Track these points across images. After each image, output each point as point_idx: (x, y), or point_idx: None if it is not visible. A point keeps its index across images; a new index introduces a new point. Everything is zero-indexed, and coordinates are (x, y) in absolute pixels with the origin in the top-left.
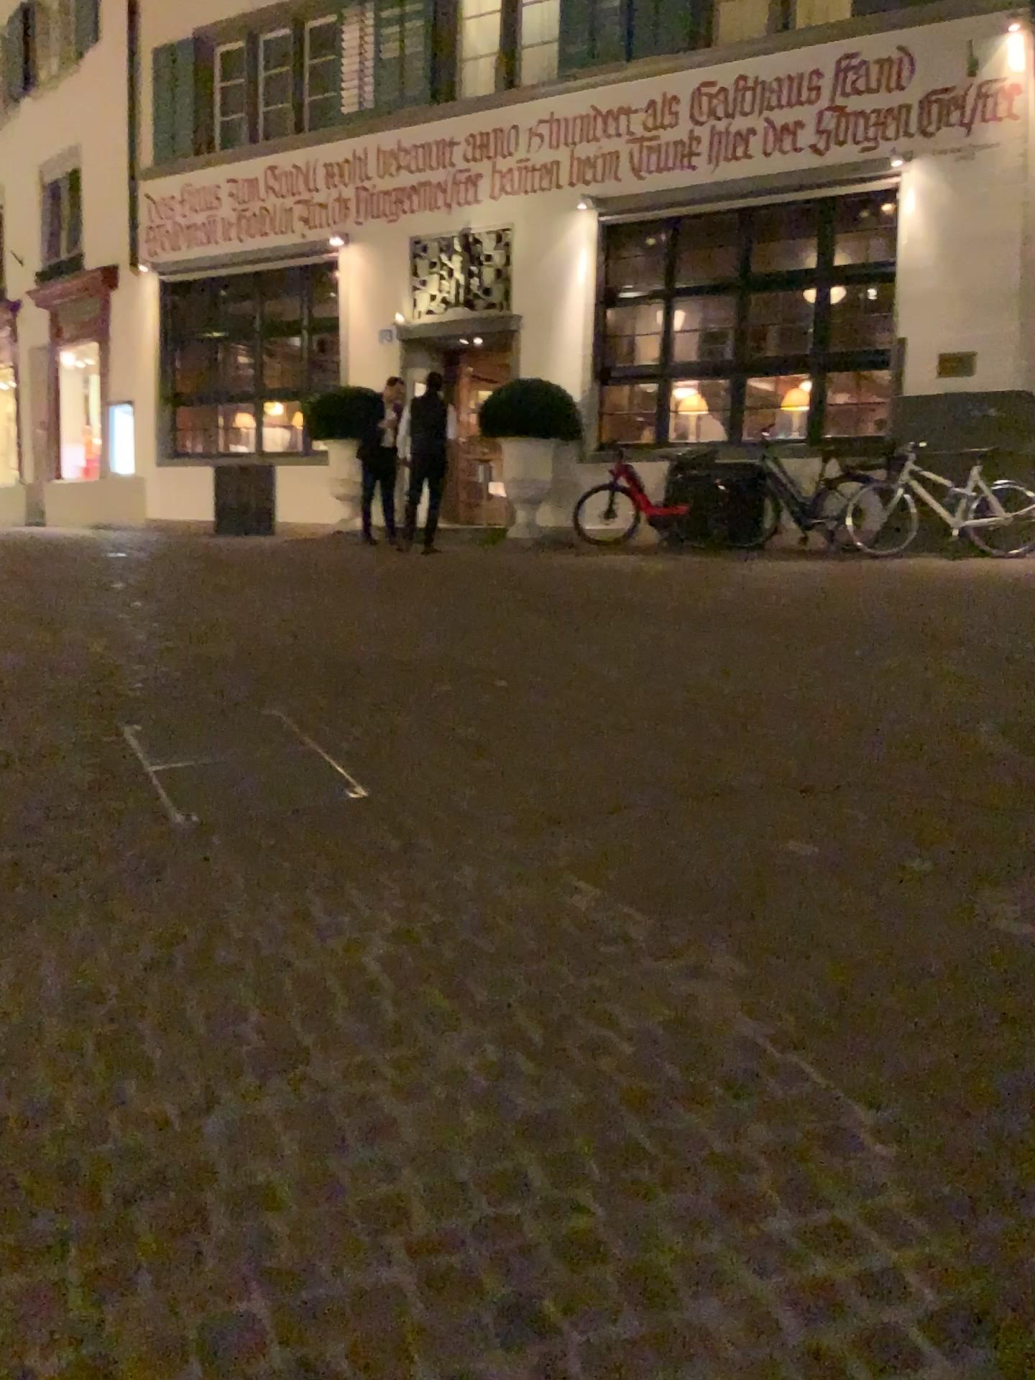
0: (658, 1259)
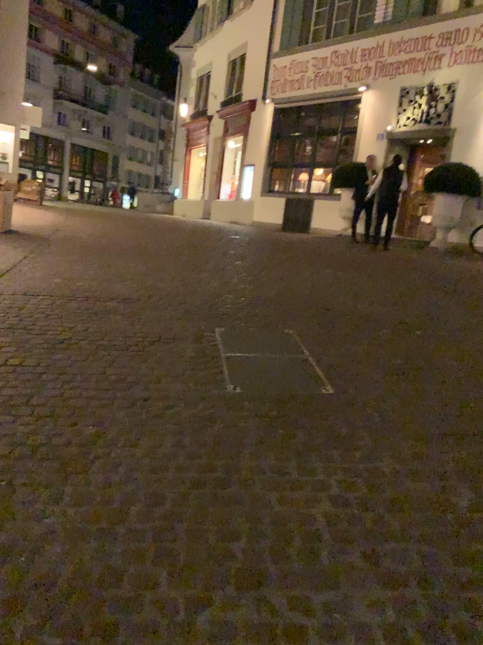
0: None
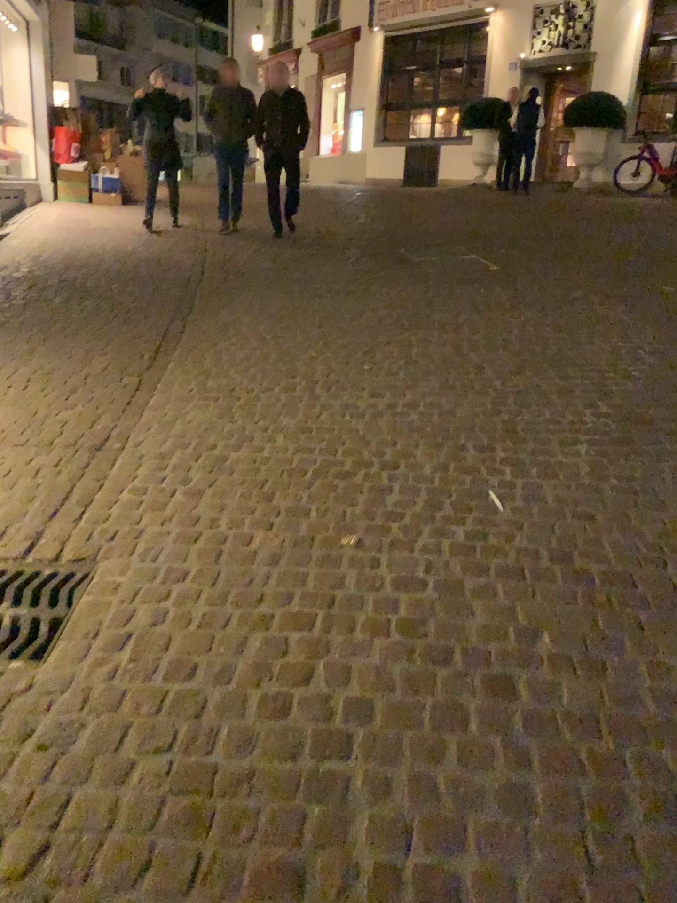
0: (579, 338)
